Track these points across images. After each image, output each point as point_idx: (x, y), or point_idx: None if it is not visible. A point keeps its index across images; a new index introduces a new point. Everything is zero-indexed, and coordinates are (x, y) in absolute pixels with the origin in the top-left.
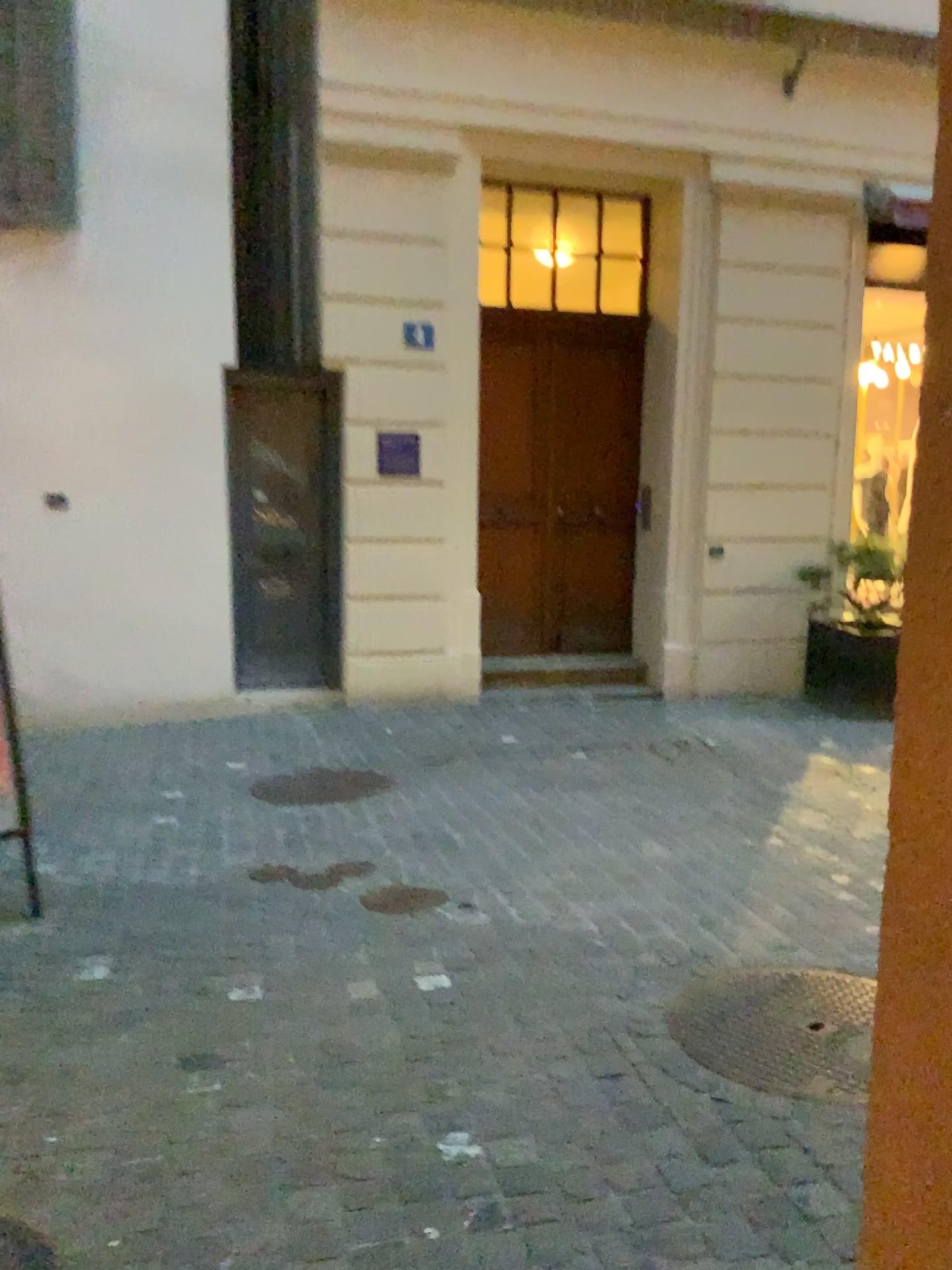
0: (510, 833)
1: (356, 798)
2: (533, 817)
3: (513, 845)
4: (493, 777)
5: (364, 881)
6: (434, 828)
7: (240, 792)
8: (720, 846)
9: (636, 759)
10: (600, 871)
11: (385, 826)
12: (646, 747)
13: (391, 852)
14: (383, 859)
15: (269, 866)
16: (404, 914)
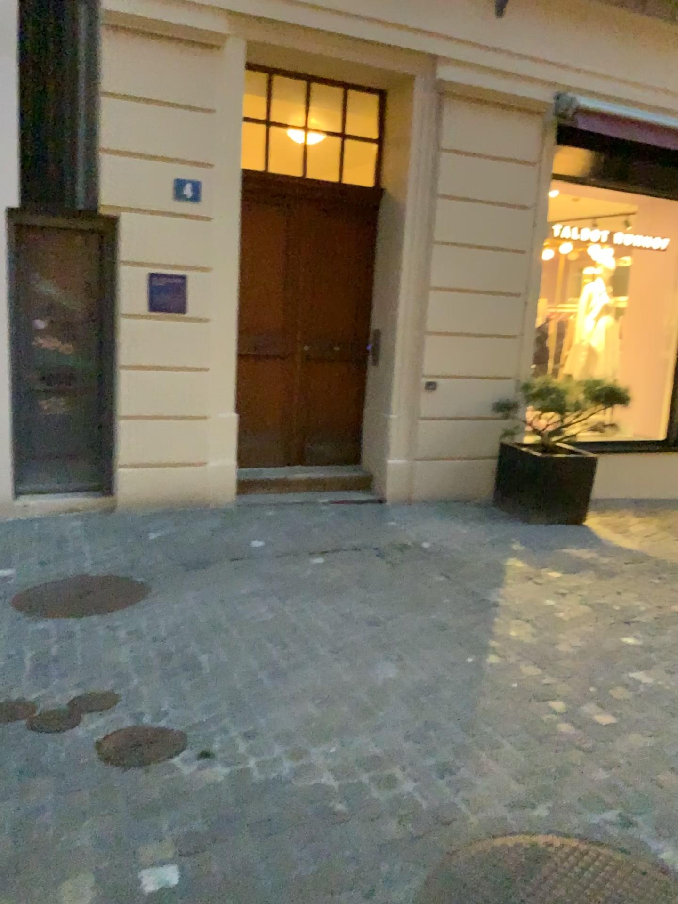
0: (254, 654)
1: (111, 614)
2: (277, 635)
3: (256, 671)
4: (241, 588)
5: (103, 723)
6: (182, 651)
7: (0, 606)
8: (449, 670)
9: (367, 568)
10: (340, 704)
11: (134, 648)
12: (375, 554)
13: (137, 681)
14: (126, 692)
15: (7, 703)
16: (139, 772)
